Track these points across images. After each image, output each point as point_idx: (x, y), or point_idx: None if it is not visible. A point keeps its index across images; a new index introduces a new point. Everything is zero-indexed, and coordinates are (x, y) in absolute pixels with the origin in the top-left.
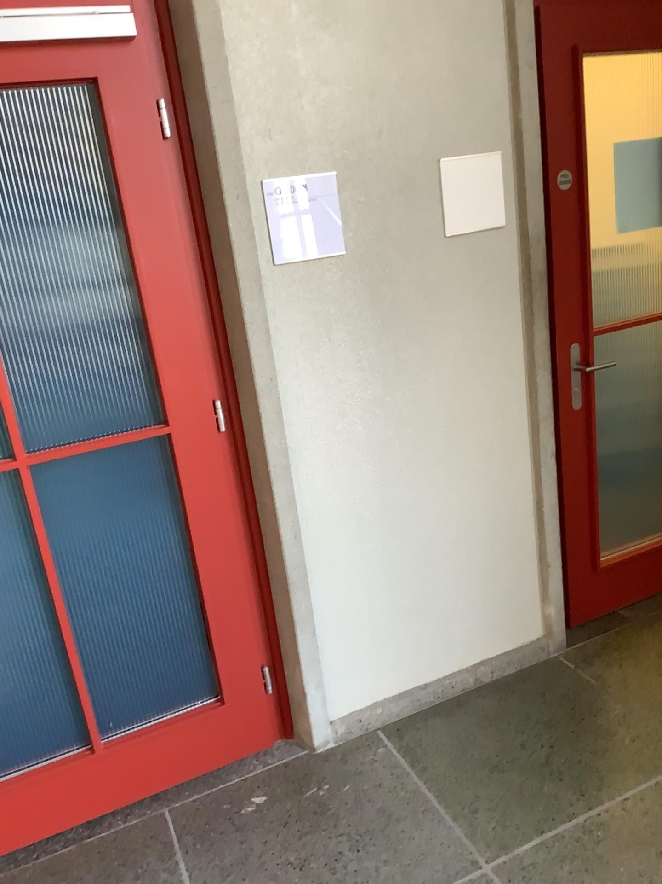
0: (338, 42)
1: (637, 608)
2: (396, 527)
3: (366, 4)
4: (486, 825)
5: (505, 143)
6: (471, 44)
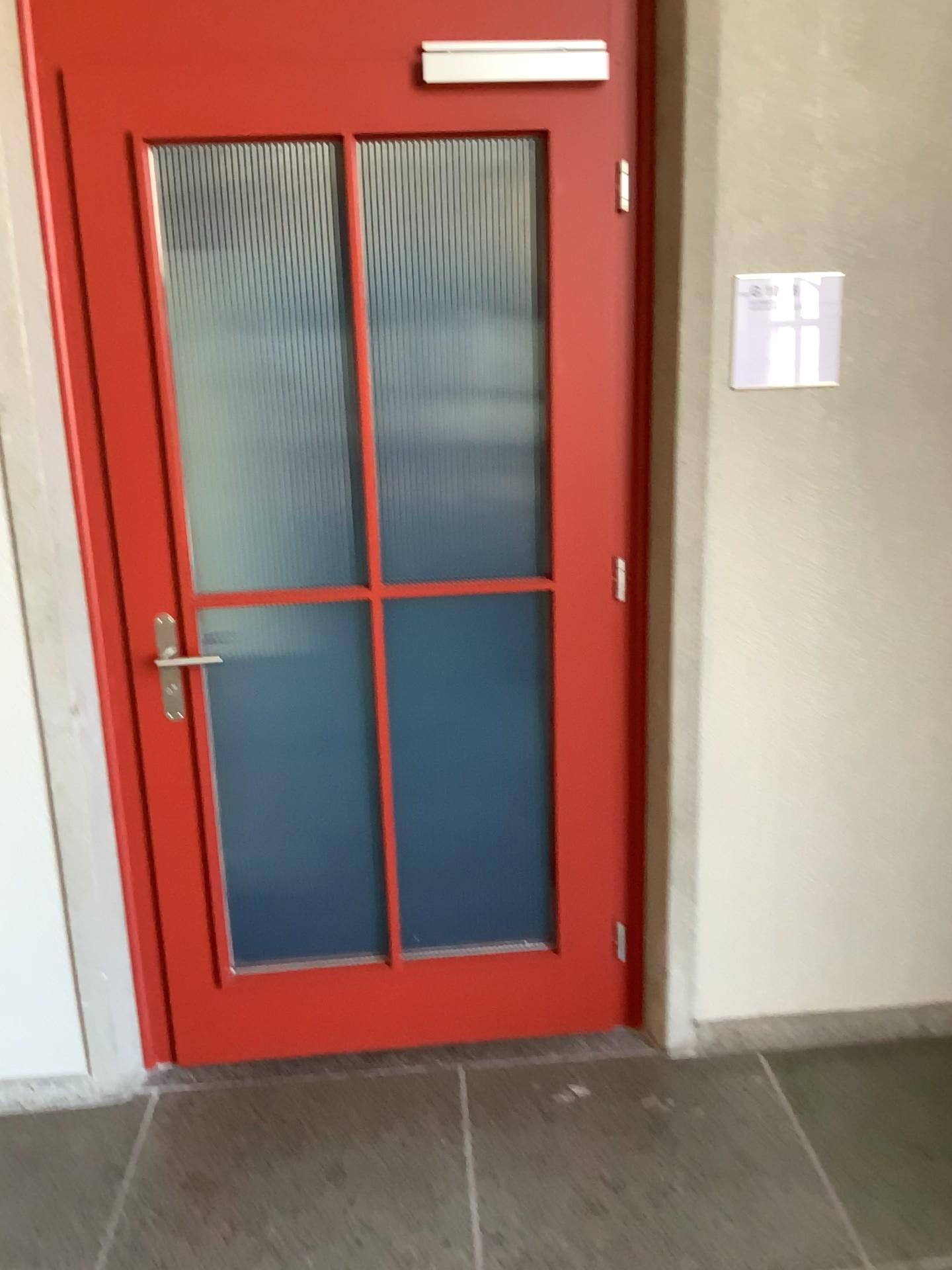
0: (878, 94)
1: None
2: (840, 778)
3: (930, 43)
4: (888, 1220)
5: None
6: None
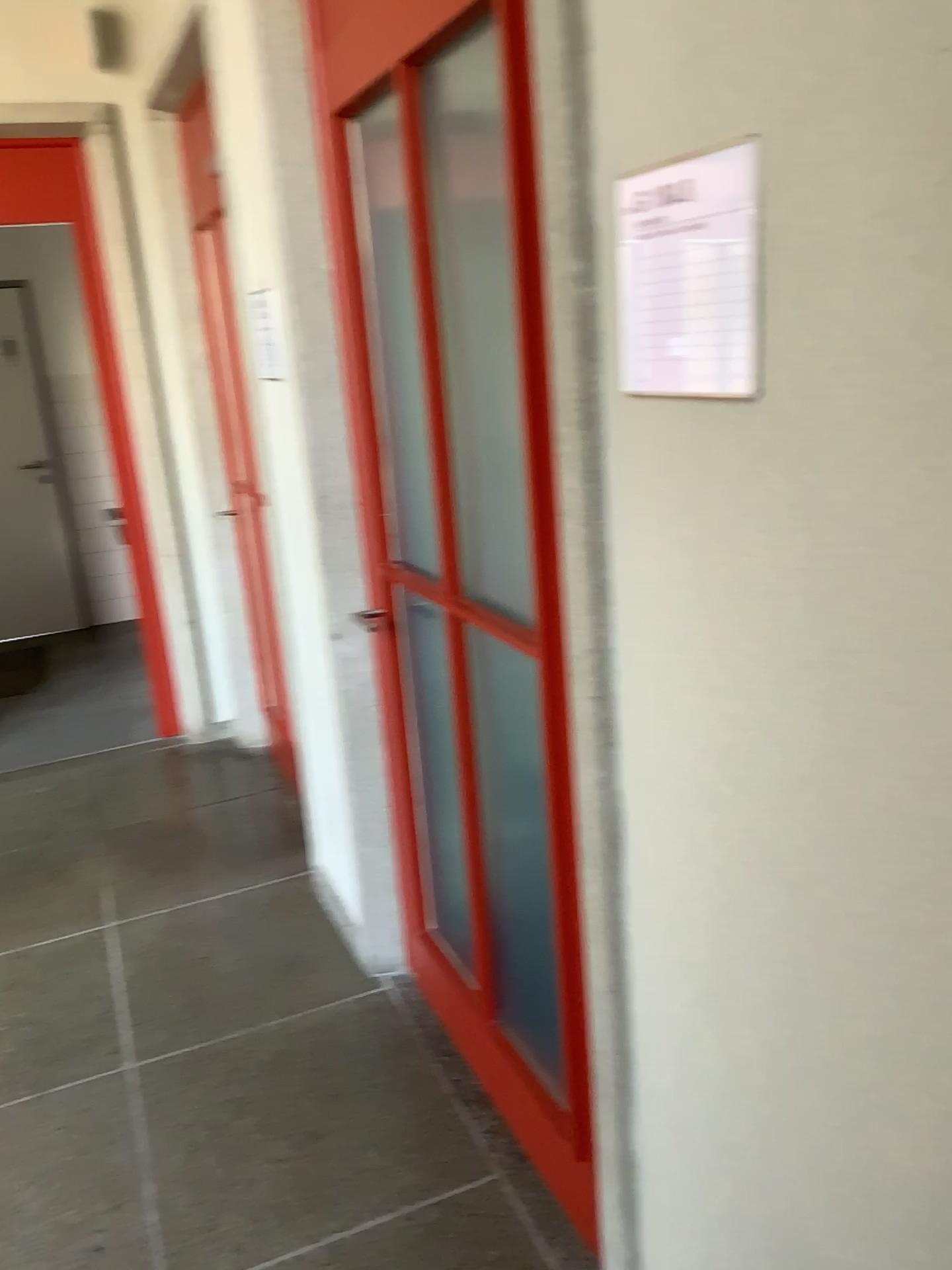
0: None
1: None
2: (796, 1226)
3: None
4: None
5: None
6: None
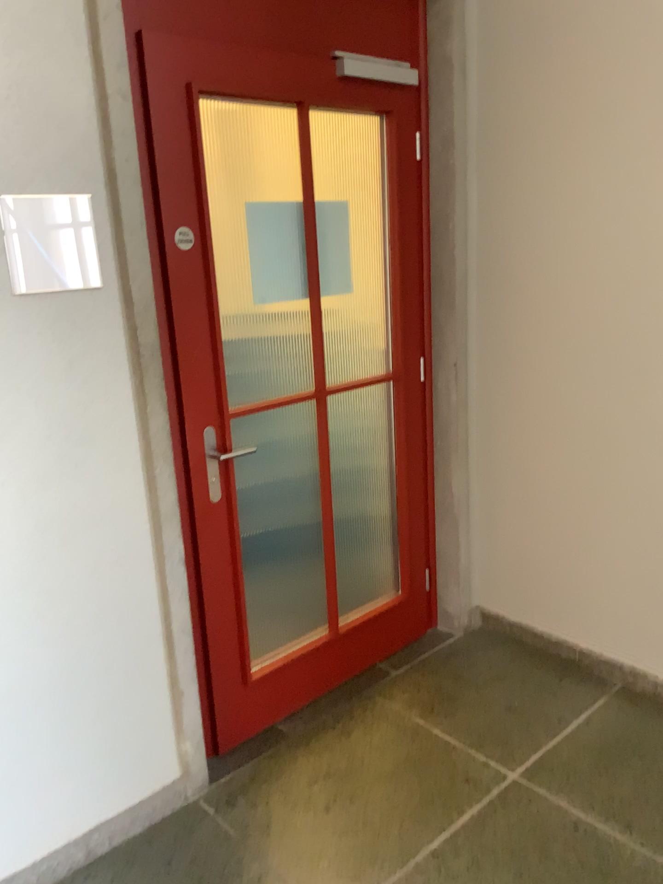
0: None
1: (299, 717)
2: None
3: None
4: None
5: (99, 185)
6: (41, 56)
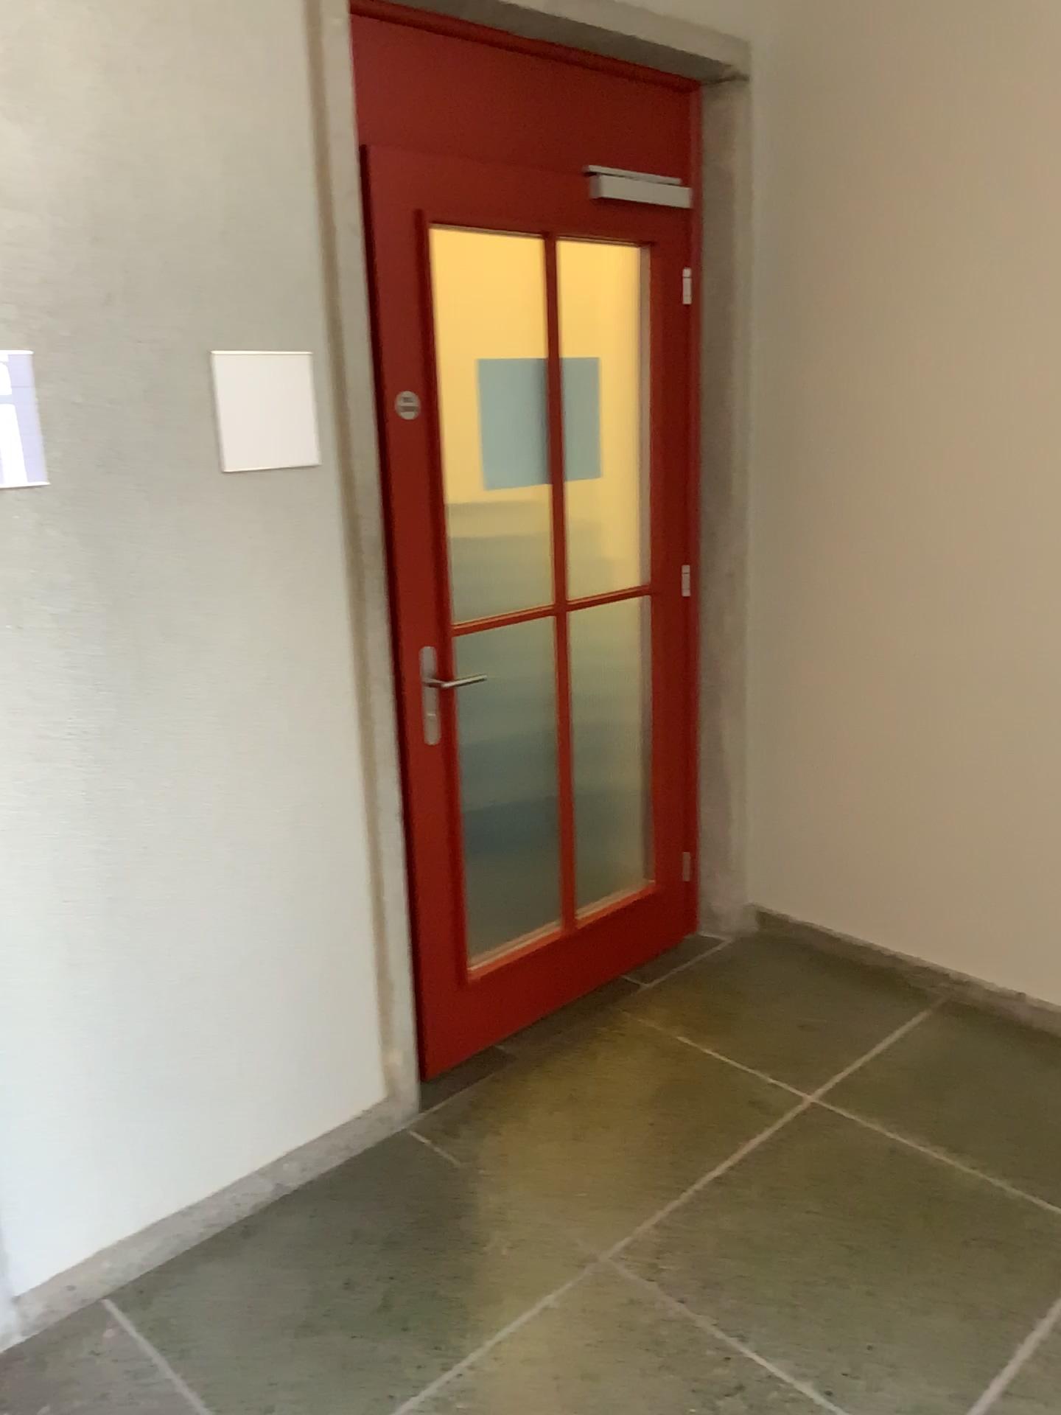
0: (39, 142)
1: (523, 1040)
2: (140, 944)
3: (90, 92)
4: None
5: (318, 338)
6: (263, 183)
